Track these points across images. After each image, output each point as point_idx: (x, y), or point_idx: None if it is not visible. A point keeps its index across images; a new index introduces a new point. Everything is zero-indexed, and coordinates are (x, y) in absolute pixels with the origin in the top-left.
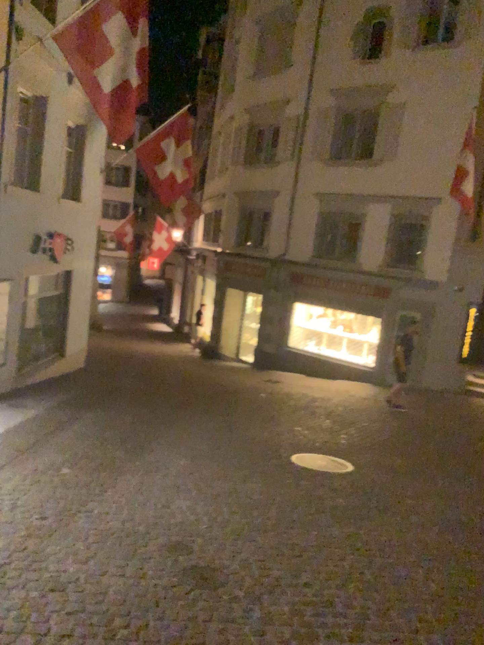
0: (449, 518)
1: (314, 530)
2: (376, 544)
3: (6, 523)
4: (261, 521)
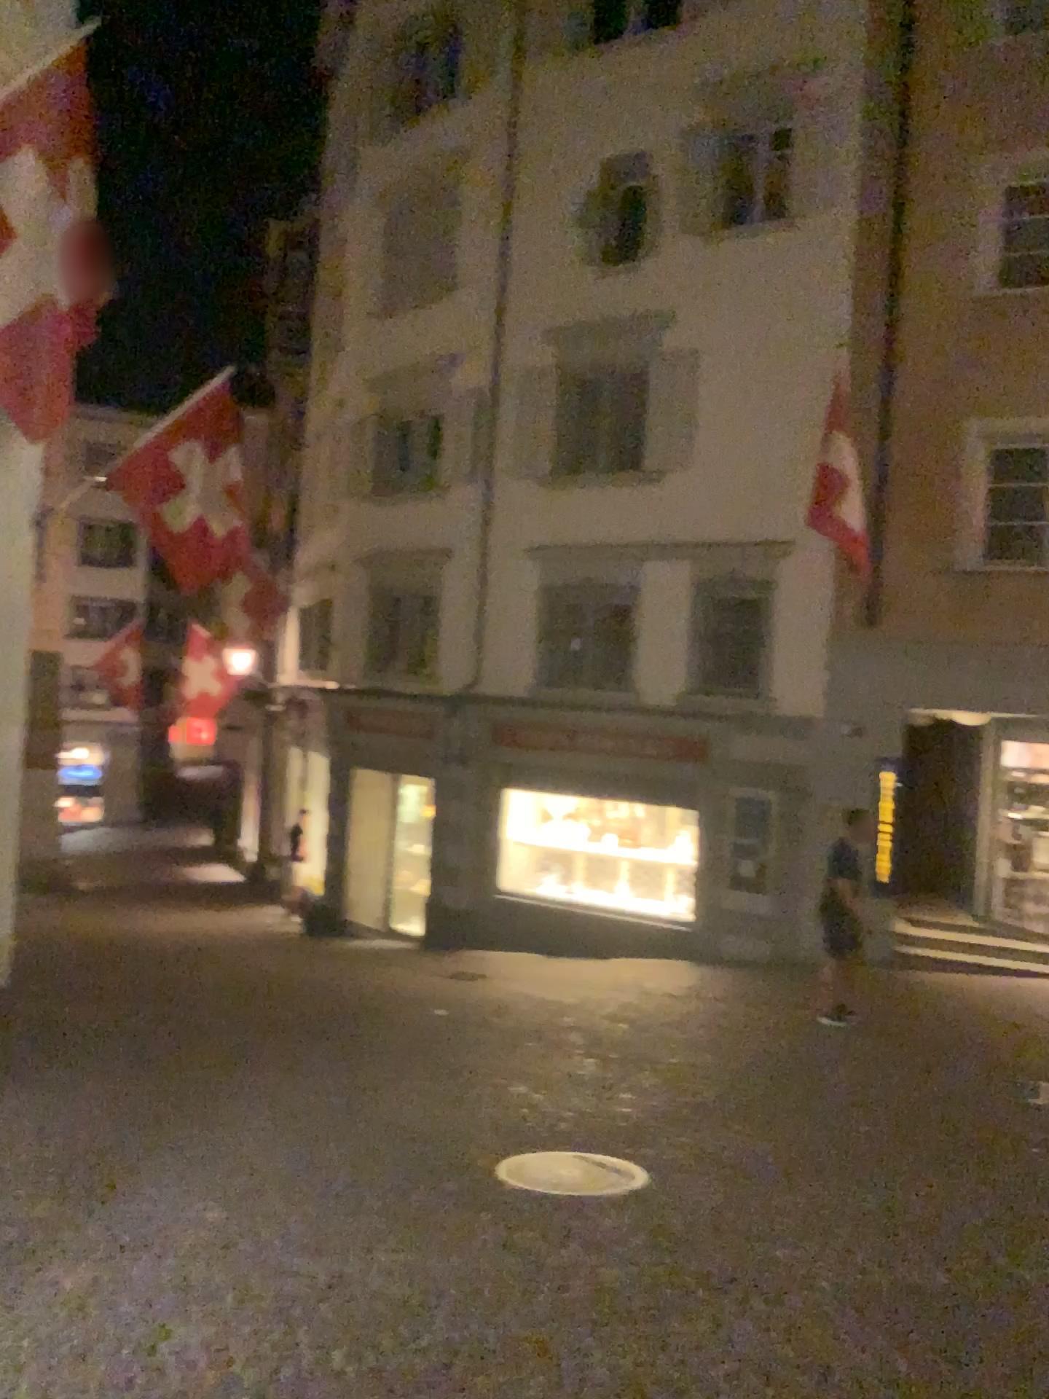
0: (883, 1288)
1: (536, 1378)
2: (700, 1397)
3: None
4: (392, 1371)
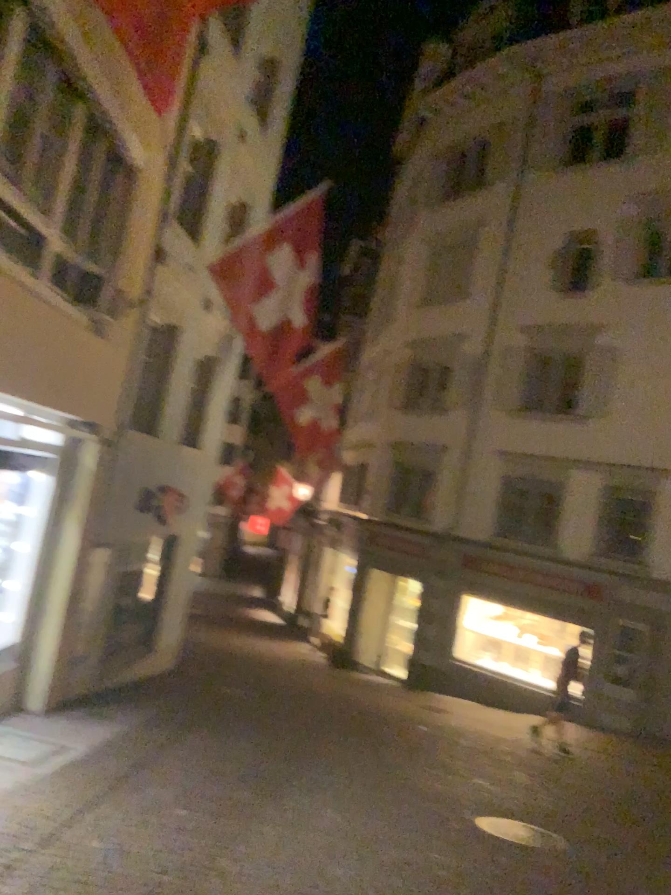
0: None
1: None
2: None
3: (130, 878)
4: None
